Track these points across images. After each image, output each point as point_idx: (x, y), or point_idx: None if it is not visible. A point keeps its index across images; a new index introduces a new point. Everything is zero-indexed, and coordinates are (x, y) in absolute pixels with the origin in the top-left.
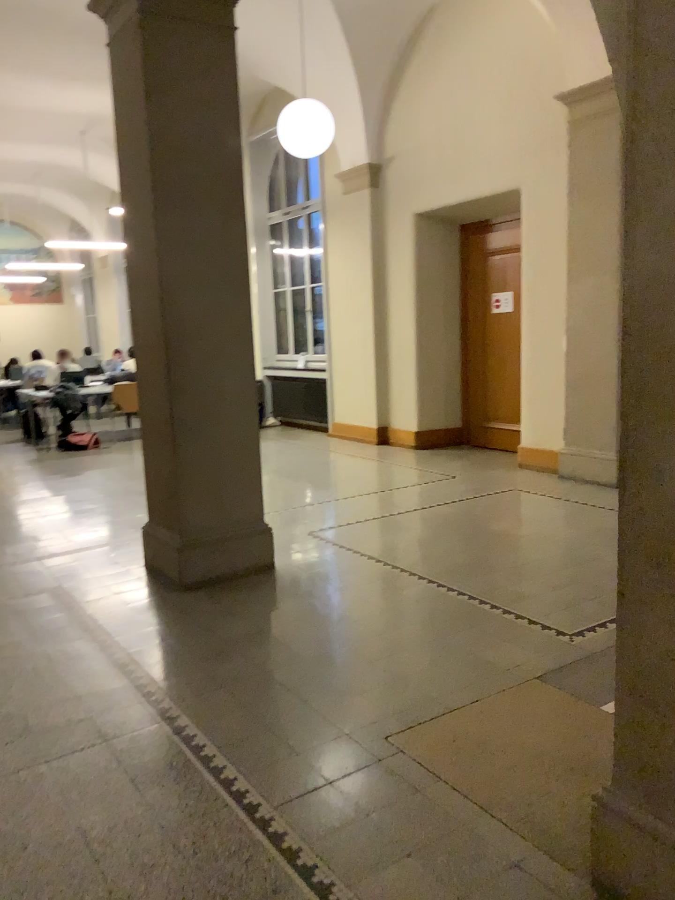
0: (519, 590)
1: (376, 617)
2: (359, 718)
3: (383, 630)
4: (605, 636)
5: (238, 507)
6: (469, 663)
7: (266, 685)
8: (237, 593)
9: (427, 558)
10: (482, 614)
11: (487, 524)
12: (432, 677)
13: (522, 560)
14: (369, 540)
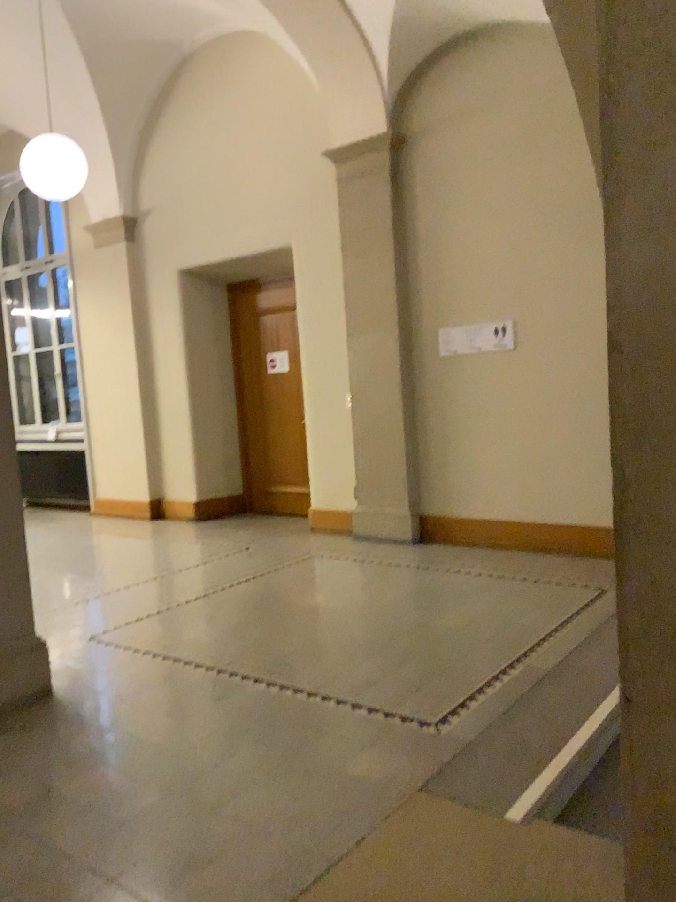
0: (361, 674)
1: (206, 738)
2: (222, 898)
3: (220, 755)
4: (473, 717)
5: (3, 617)
6: (337, 783)
7: (76, 873)
8: (9, 734)
9: (246, 650)
10: (331, 711)
11: (301, 600)
12: (300, 813)
13: (352, 637)
14: (169, 635)
